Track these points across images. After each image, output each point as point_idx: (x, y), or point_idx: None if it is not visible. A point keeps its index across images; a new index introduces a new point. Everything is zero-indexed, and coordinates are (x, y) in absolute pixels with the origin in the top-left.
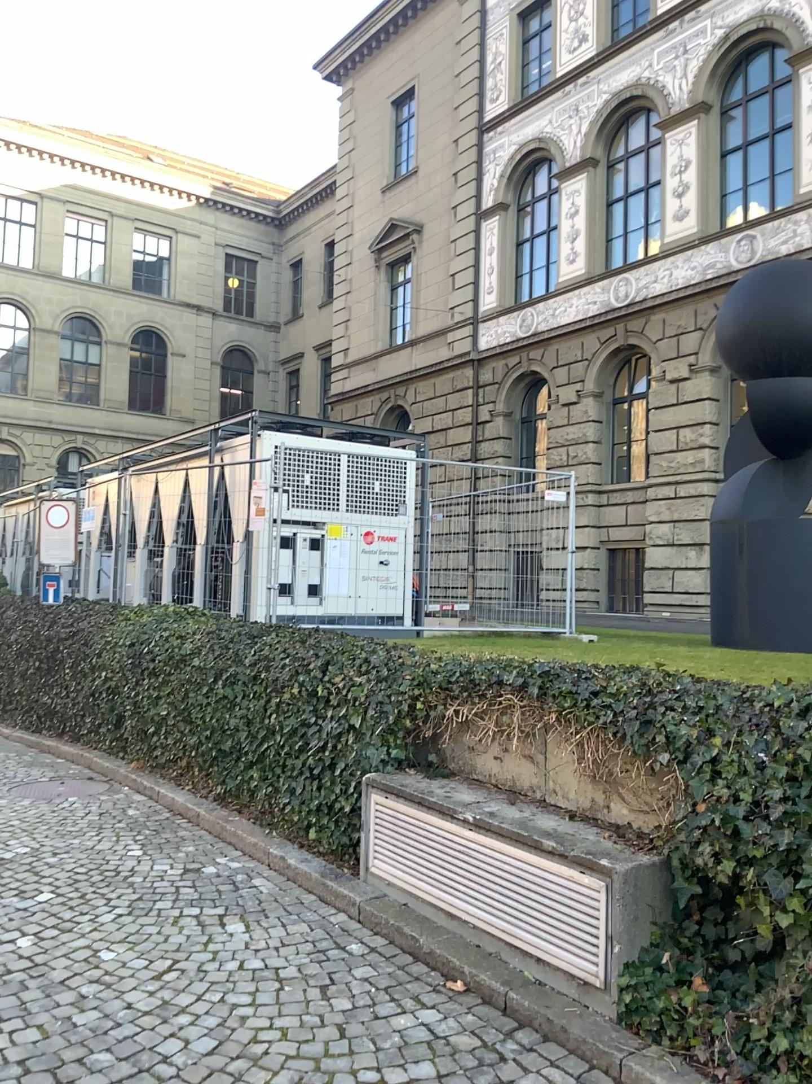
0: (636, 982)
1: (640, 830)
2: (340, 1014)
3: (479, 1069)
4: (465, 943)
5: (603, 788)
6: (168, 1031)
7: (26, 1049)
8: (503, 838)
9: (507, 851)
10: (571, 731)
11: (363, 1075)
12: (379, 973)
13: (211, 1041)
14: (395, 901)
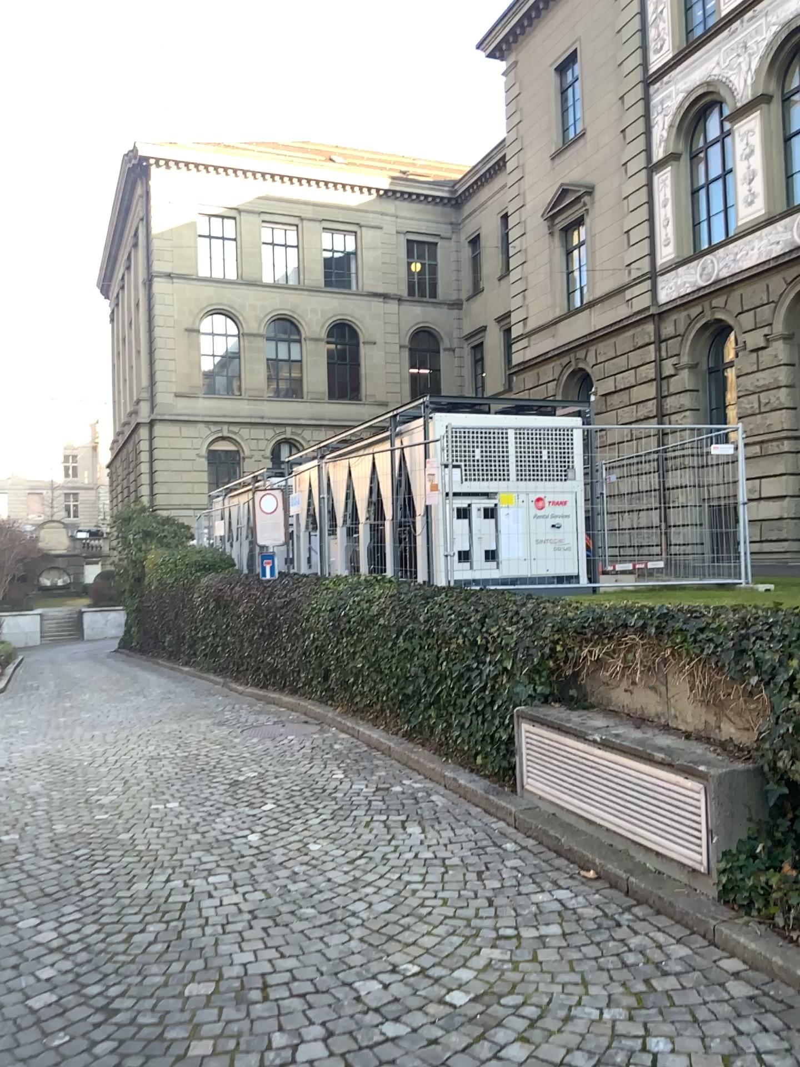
0: (729, 868)
1: (737, 744)
2: (486, 890)
3: (593, 931)
4: (596, 843)
5: (709, 711)
6: (352, 896)
7: (251, 903)
8: (622, 754)
9: (625, 765)
10: (682, 663)
11: (499, 930)
12: (523, 864)
13: (385, 904)
14: (542, 813)
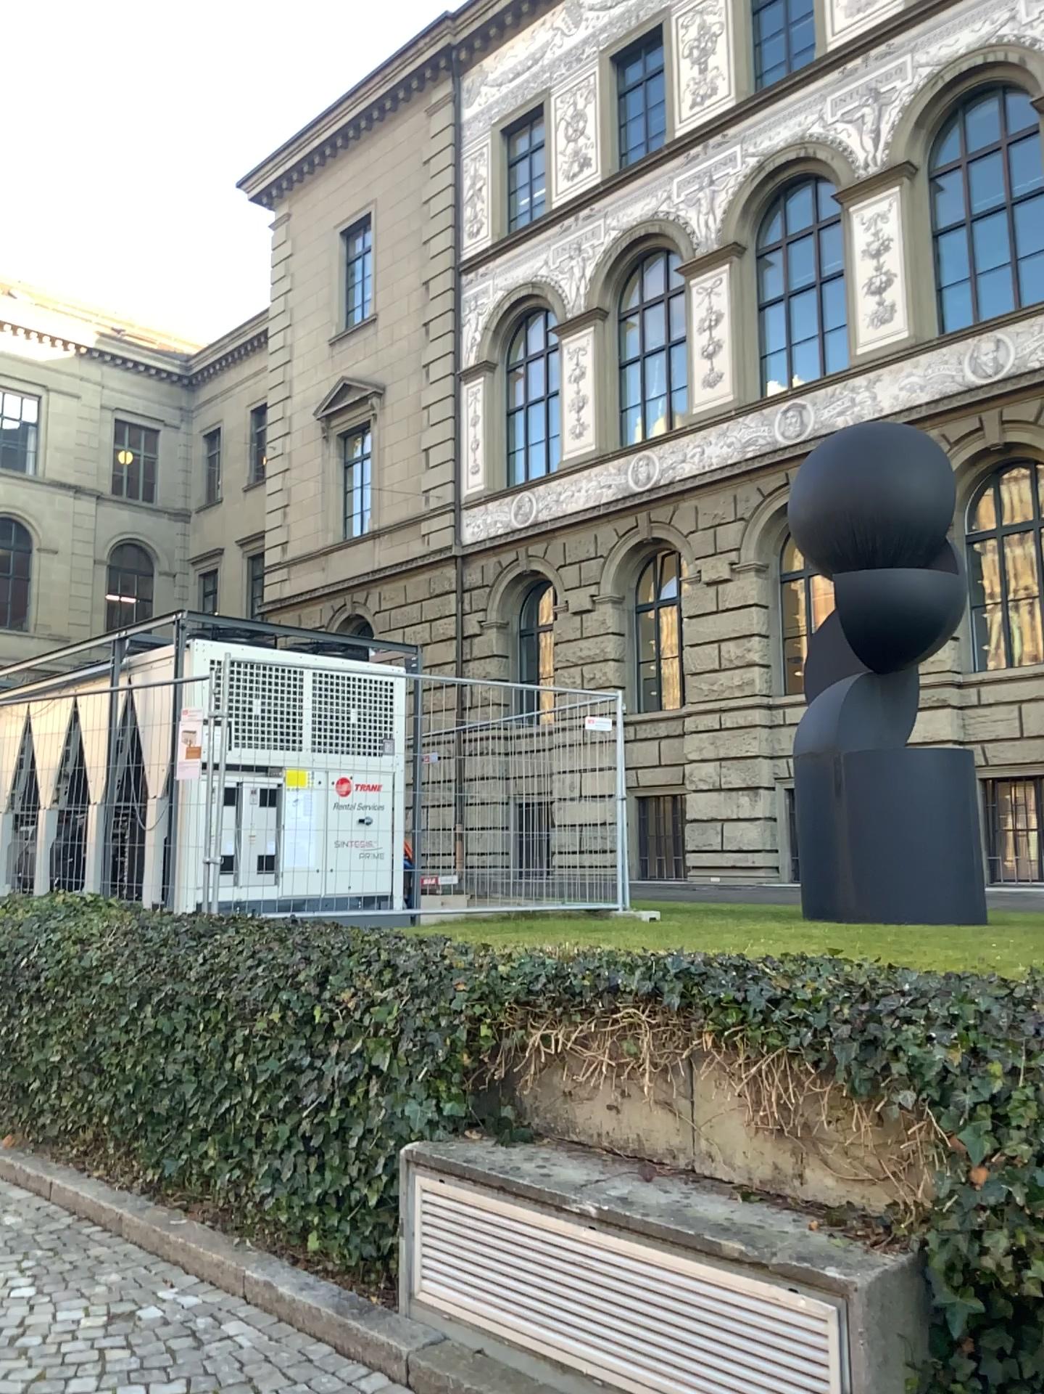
0: None
1: (870, 1214)
2: None
3: None
4: None
5: (797, 1148)
6: None
7: None
8: (654, 1241)
9: (664, 1262)
10: (739, 1061)
11: None
12: None
13: None
14: (464, 1350)
